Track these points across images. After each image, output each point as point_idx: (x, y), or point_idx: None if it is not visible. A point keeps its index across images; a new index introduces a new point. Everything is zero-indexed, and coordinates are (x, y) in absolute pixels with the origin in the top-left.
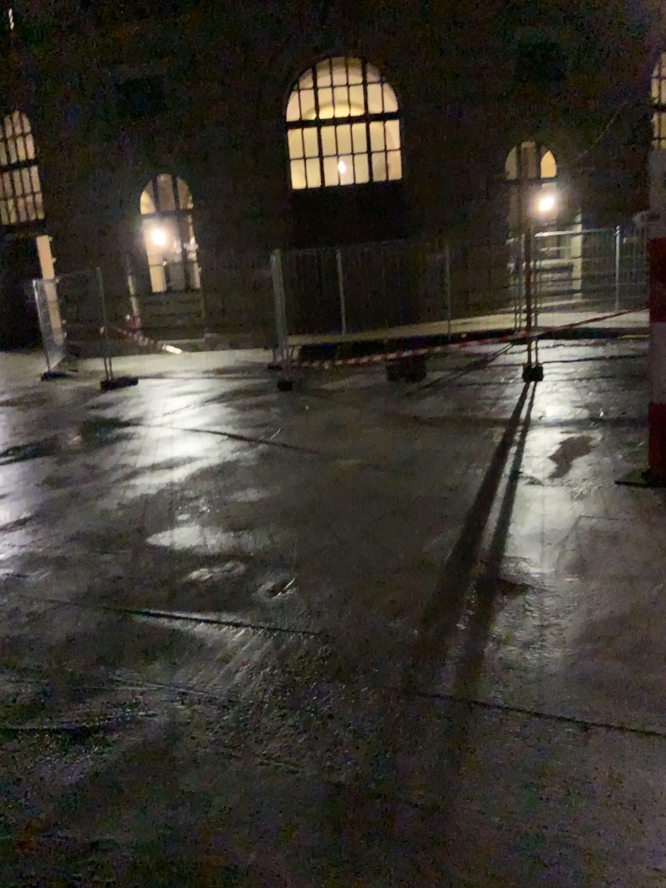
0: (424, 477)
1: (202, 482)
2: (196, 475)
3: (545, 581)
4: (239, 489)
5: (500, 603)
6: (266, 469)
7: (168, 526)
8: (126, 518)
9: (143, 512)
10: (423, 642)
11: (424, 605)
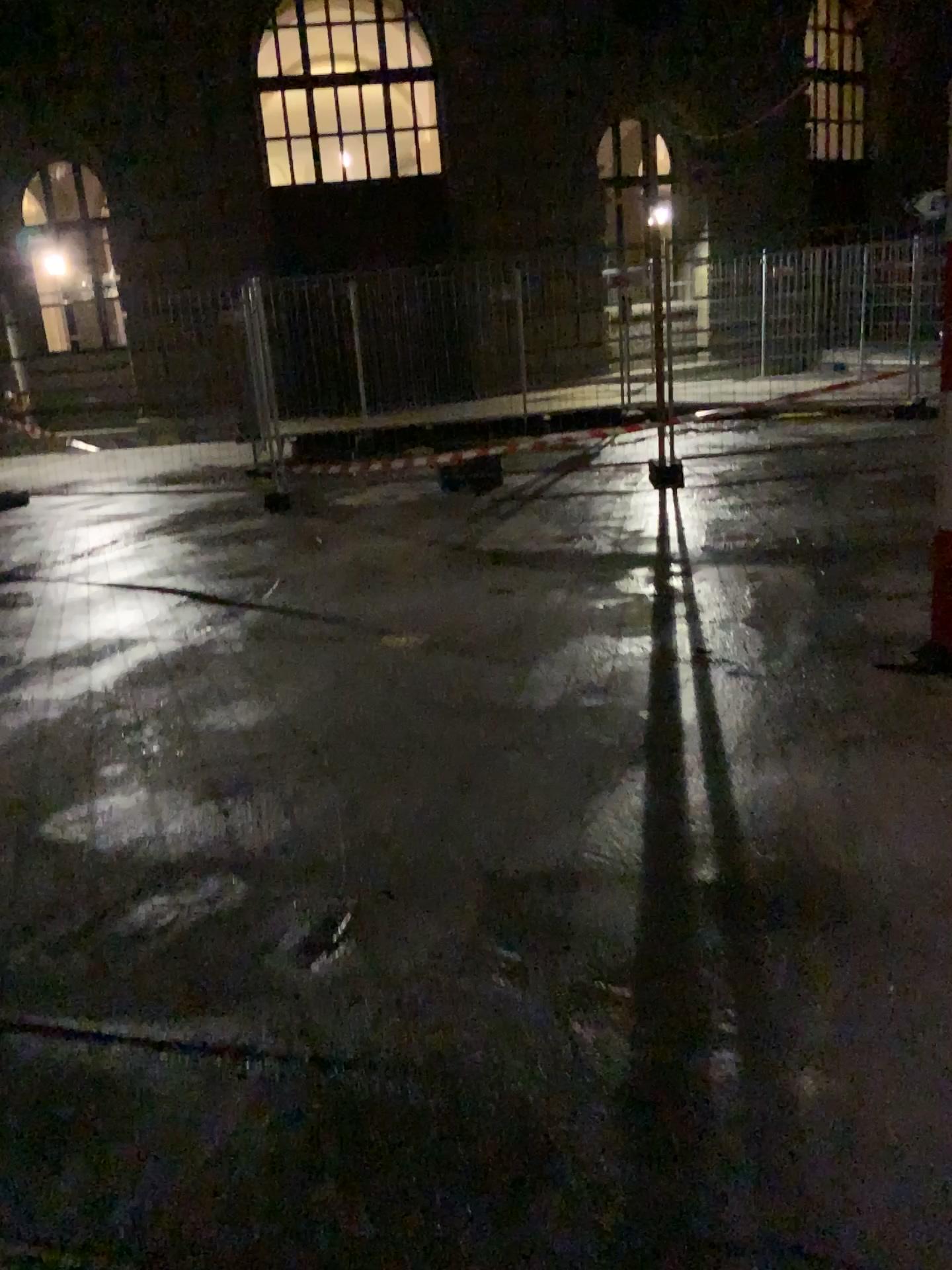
0: (542, 666)
1: (148, 688)
2: (138, 674)
3: (820, 878)
4: (218, 699)
5: (753, 935)
6: (261, 657)
7: (89, 784)
8: (6, 772)
9: (39, 757)
10: (638, 1055)
11: (610, 952)
